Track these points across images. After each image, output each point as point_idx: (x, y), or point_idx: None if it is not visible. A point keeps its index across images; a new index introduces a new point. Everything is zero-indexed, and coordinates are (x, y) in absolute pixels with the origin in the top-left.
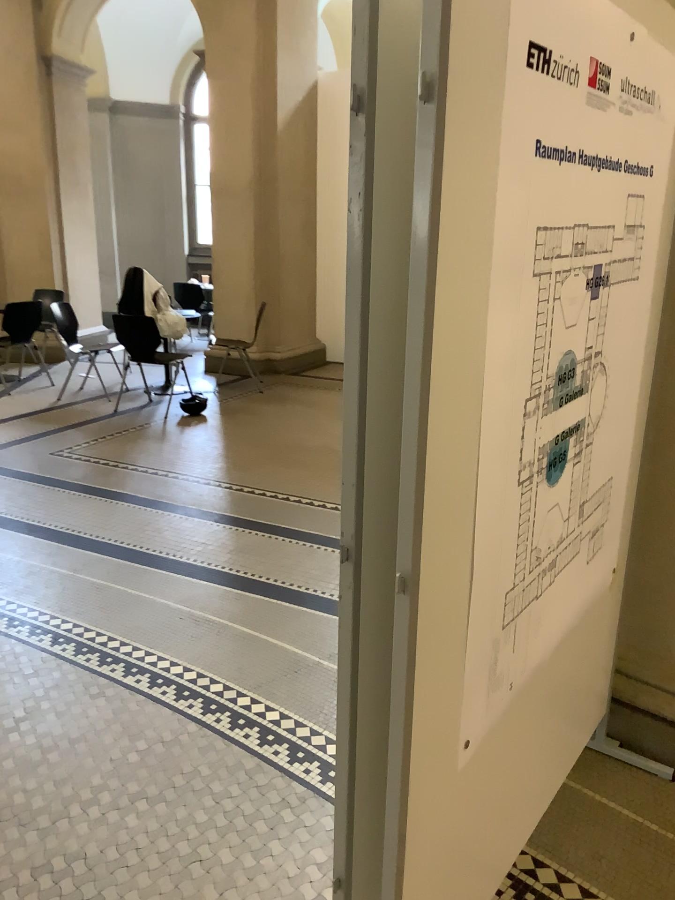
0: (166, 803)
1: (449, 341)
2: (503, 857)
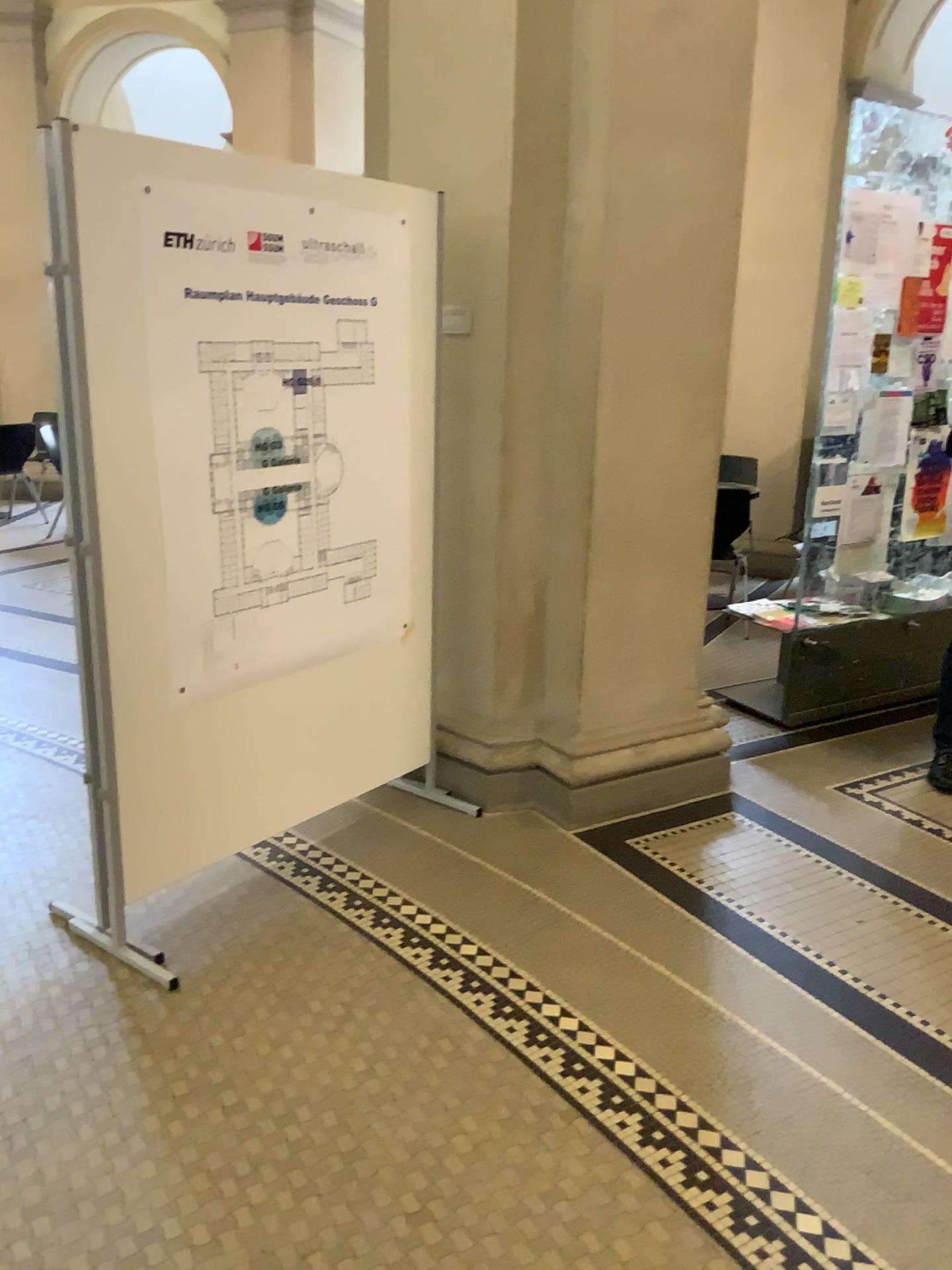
0: (44, 818)
1: (113, 408)
2: (272, 823)
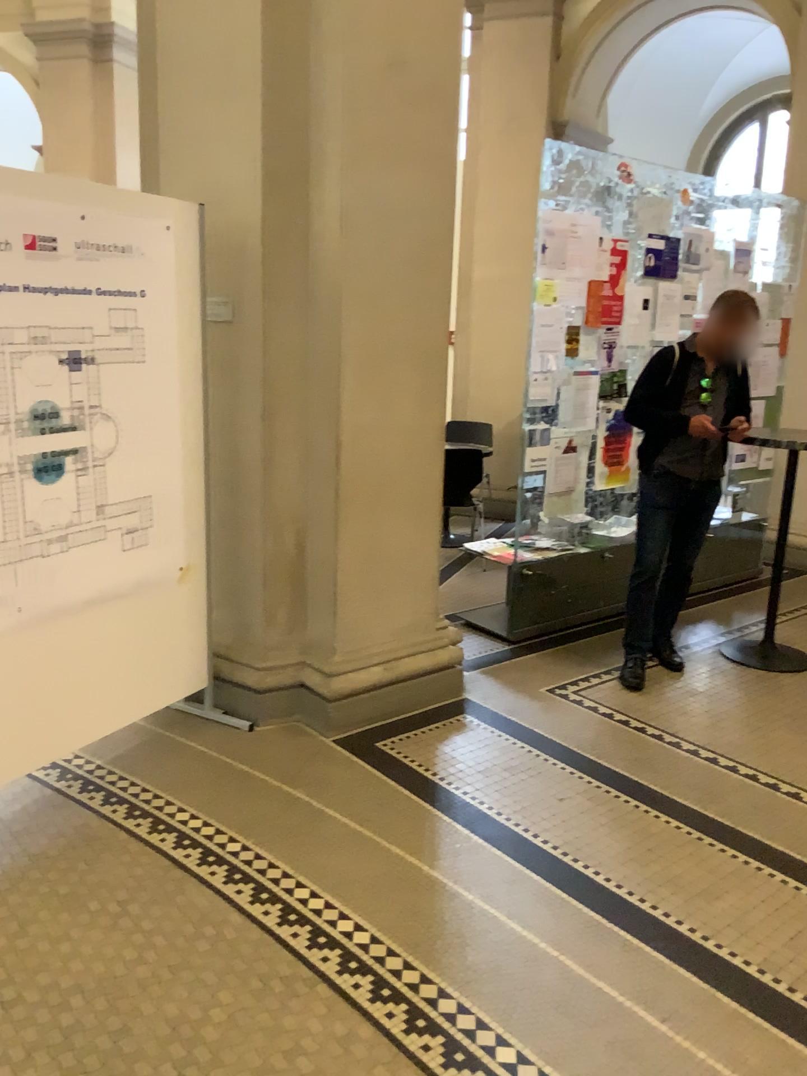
0: None
1: None
2: (60, 746)
